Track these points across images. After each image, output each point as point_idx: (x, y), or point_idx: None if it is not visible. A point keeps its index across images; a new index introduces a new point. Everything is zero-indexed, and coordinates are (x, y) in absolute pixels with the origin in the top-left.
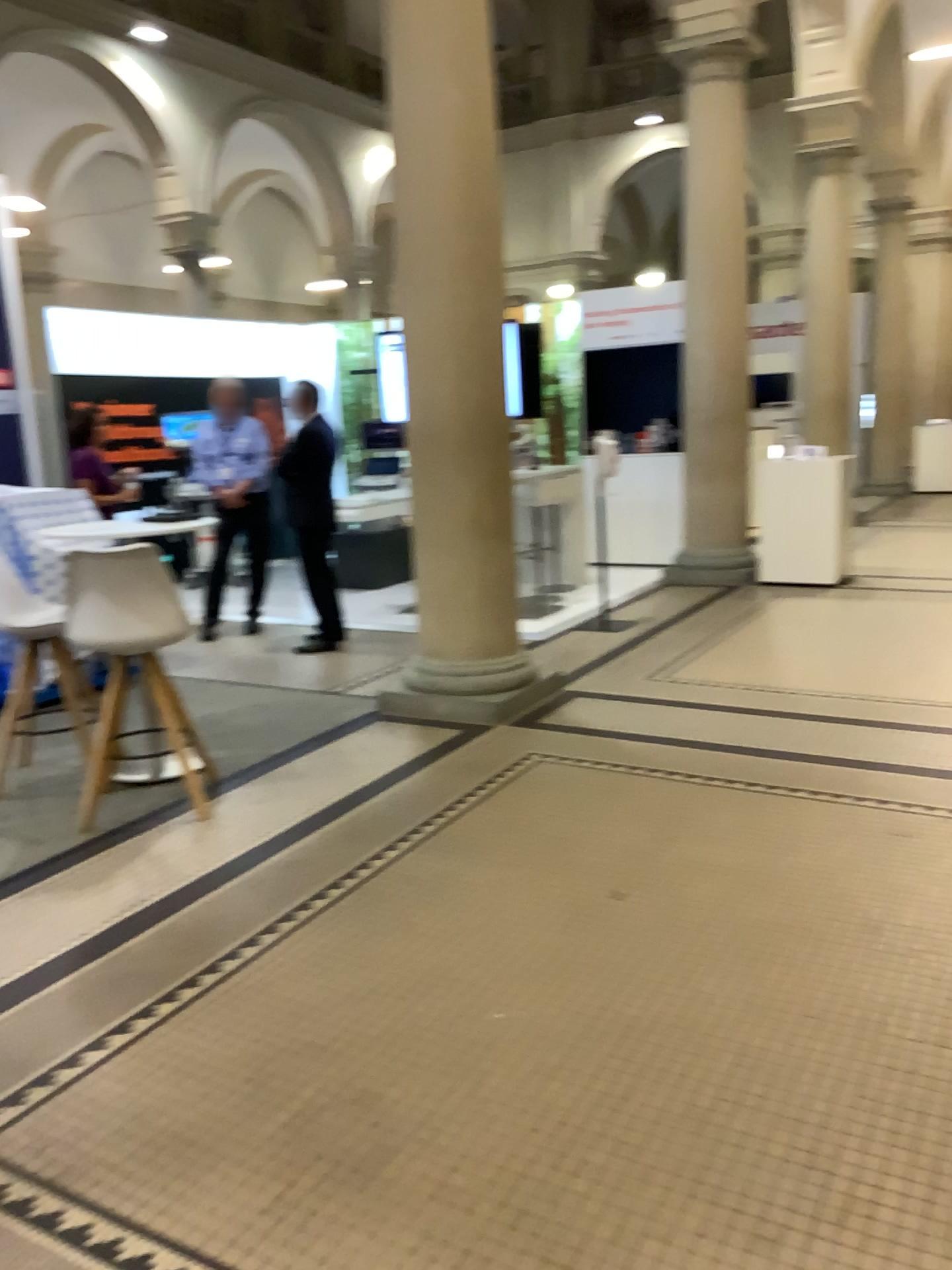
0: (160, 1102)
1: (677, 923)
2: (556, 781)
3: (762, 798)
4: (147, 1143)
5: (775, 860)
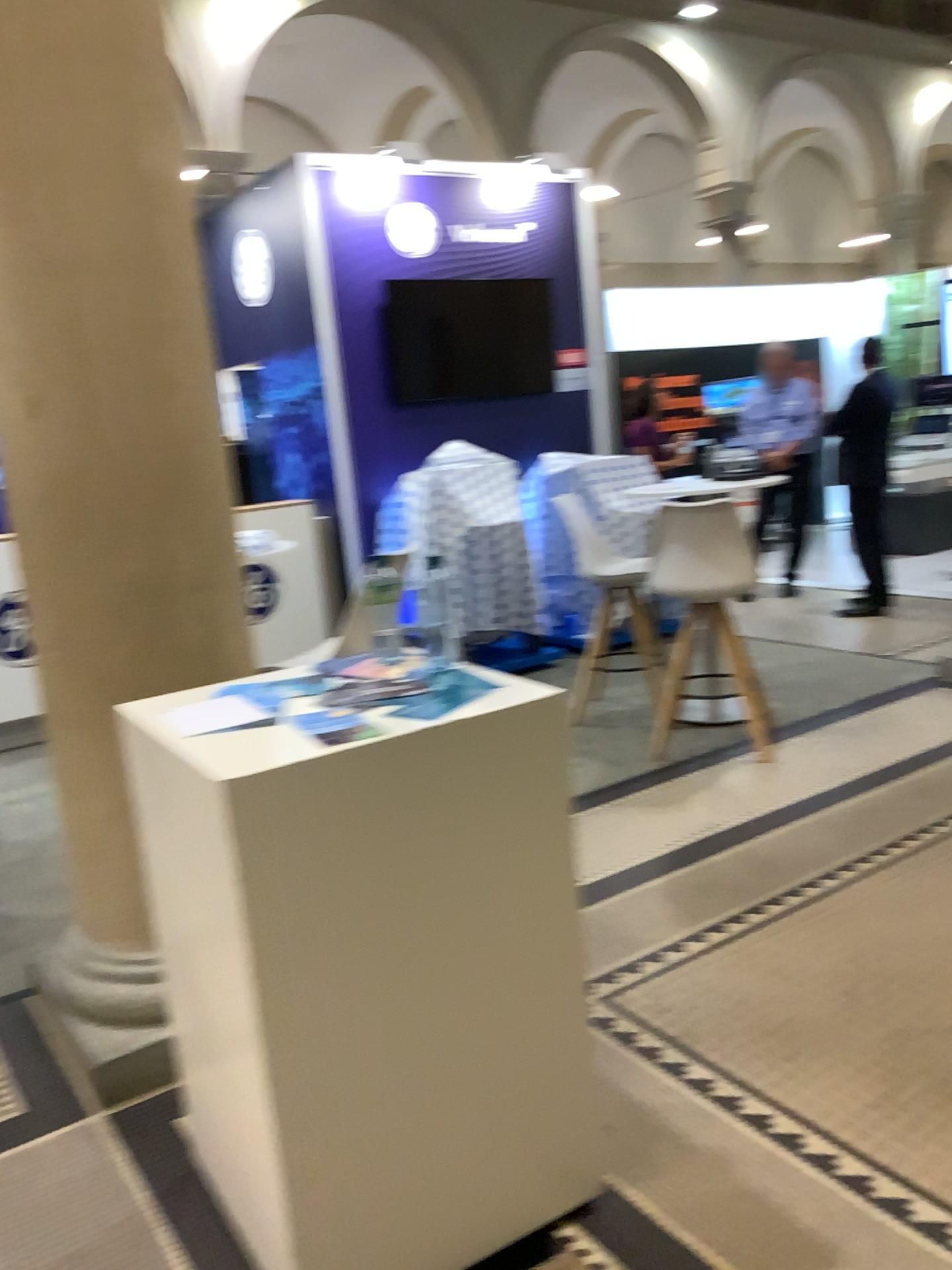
0: (769, 994)
1: None
2: None
3: None
4: (761, 1025)
5: None
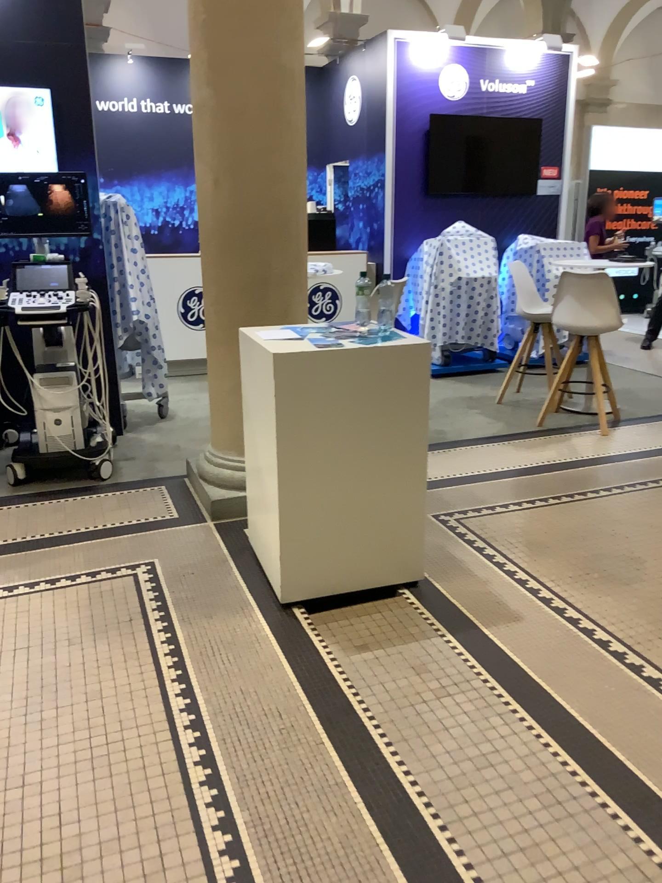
0: (541, 530)
1: None
2: None
3: None
4: (531, 540)
5: None
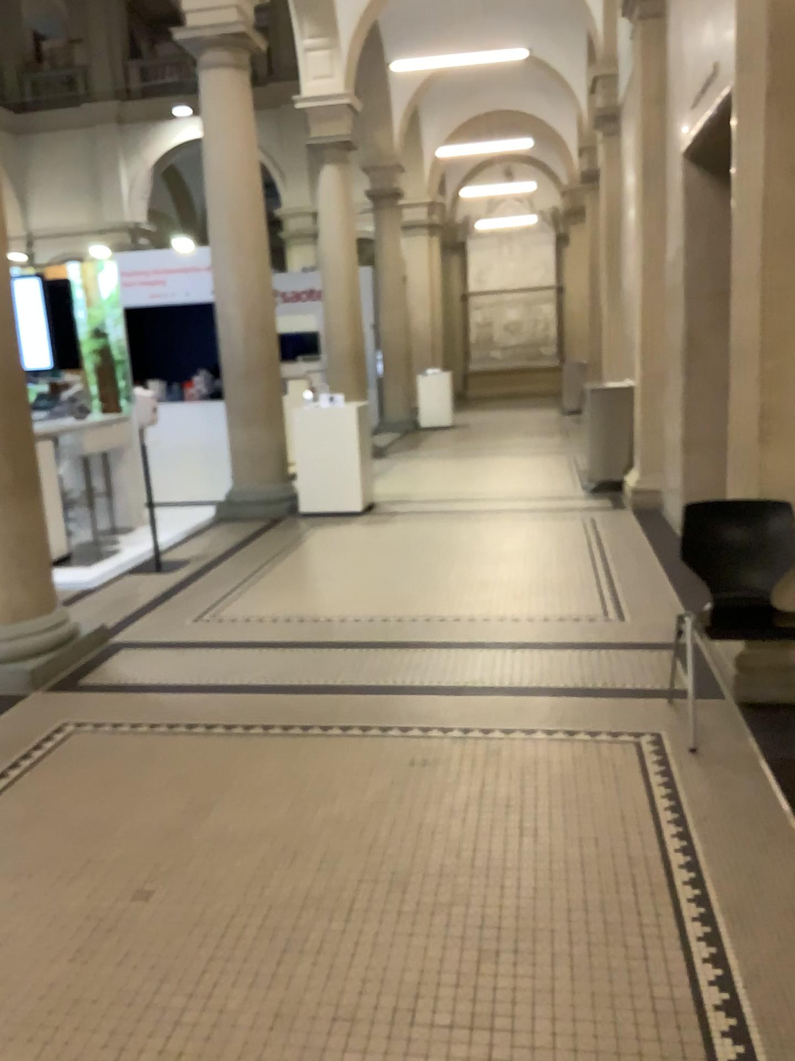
0: None
1: (201, 916)
2: (88, 751)
3: (294, 740)
4: None
5: (304, 814)
